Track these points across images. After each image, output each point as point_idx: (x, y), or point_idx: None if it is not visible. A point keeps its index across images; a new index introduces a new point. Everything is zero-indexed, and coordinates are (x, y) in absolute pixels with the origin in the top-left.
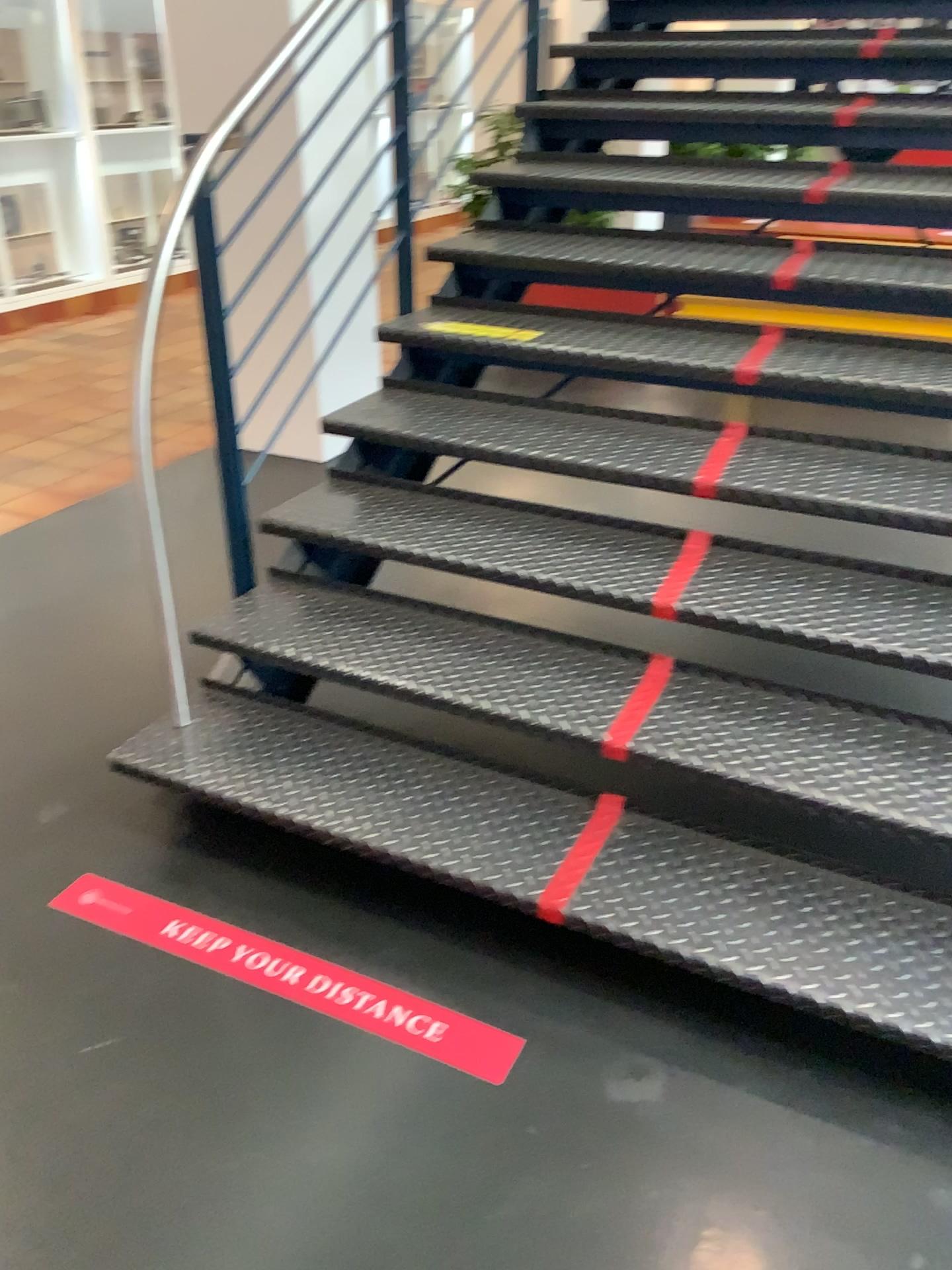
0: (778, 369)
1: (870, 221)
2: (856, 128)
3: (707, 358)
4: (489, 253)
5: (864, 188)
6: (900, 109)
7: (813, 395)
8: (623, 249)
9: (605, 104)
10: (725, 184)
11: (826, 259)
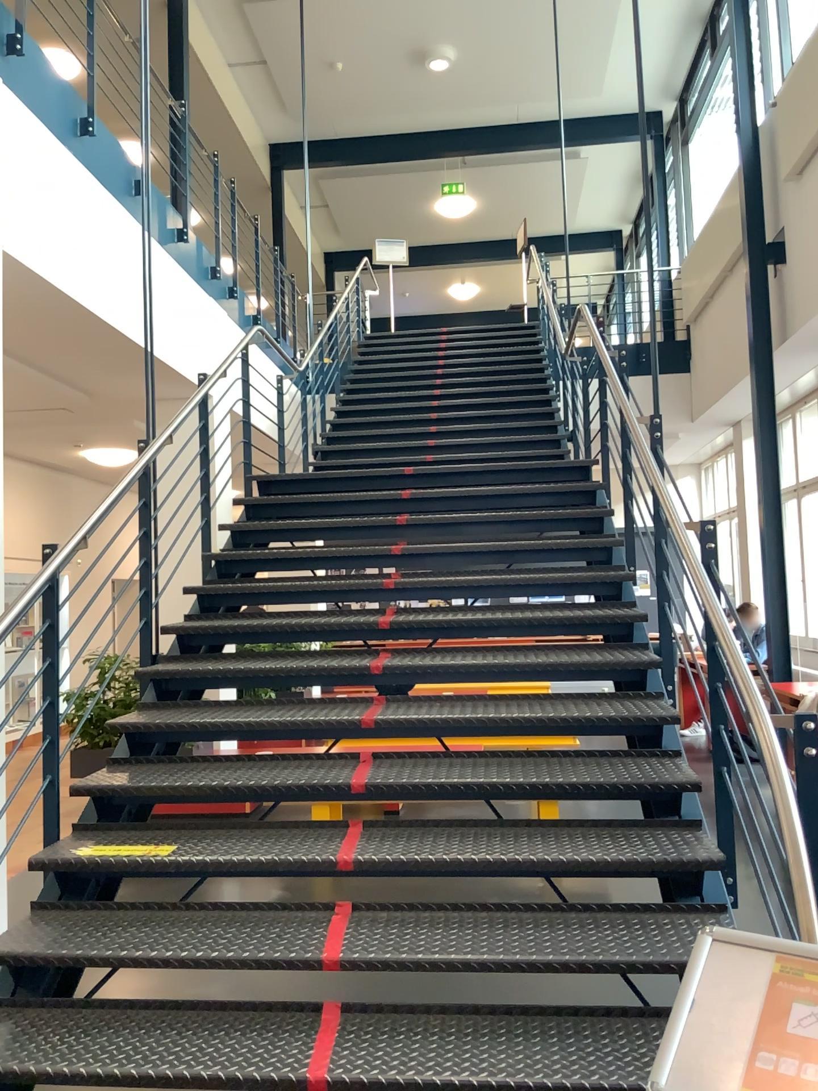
0: (368, 854)
1: (409, 736)
2: (387, 673)
3: (312, 852)
4: (127, 785)
5: (400, 713)
6: (412, 659)
7: (397, 872)
8: (236, 771)
9: (206, 662)
10: (304, 717)
11: (386, 767)
